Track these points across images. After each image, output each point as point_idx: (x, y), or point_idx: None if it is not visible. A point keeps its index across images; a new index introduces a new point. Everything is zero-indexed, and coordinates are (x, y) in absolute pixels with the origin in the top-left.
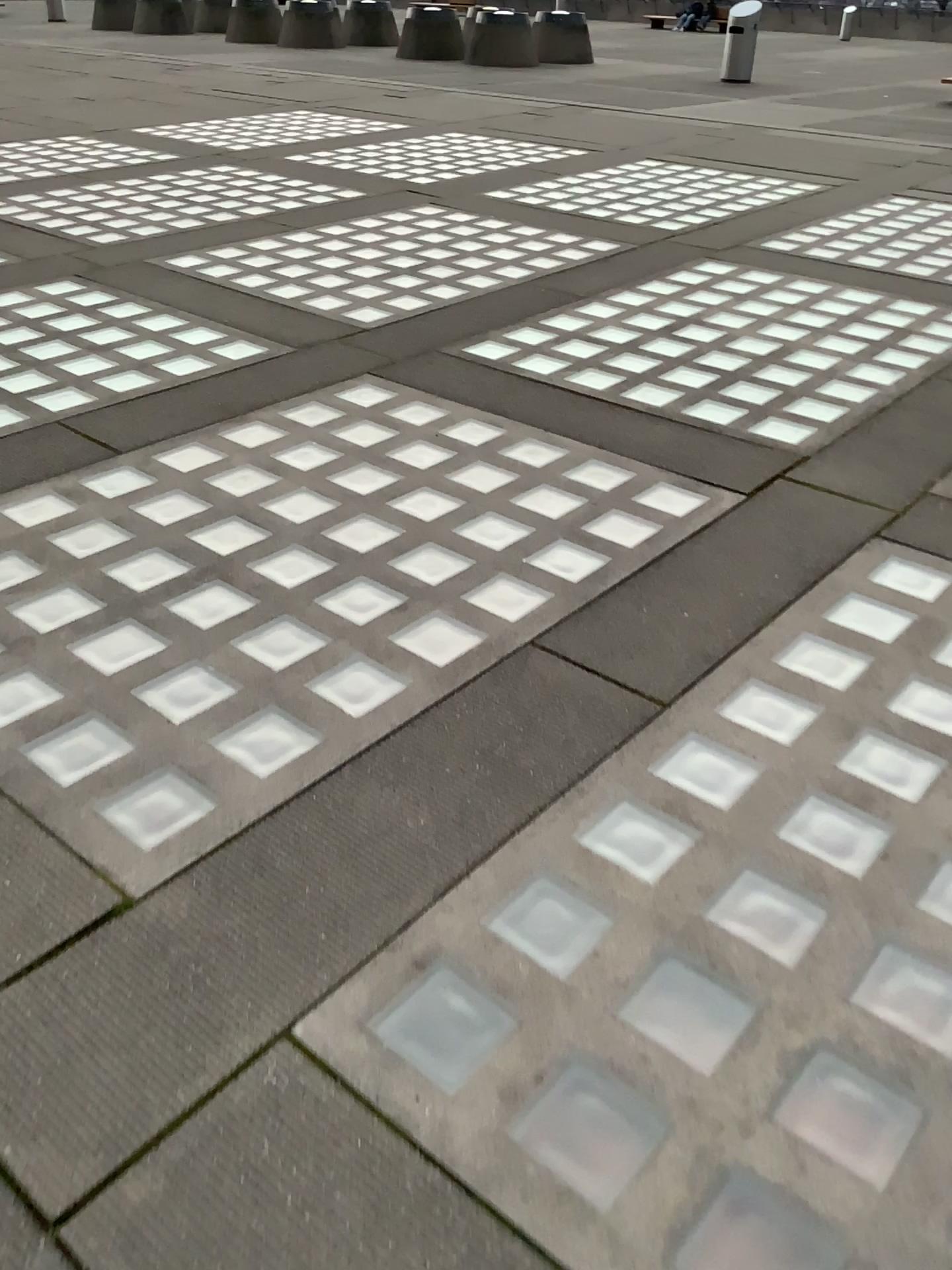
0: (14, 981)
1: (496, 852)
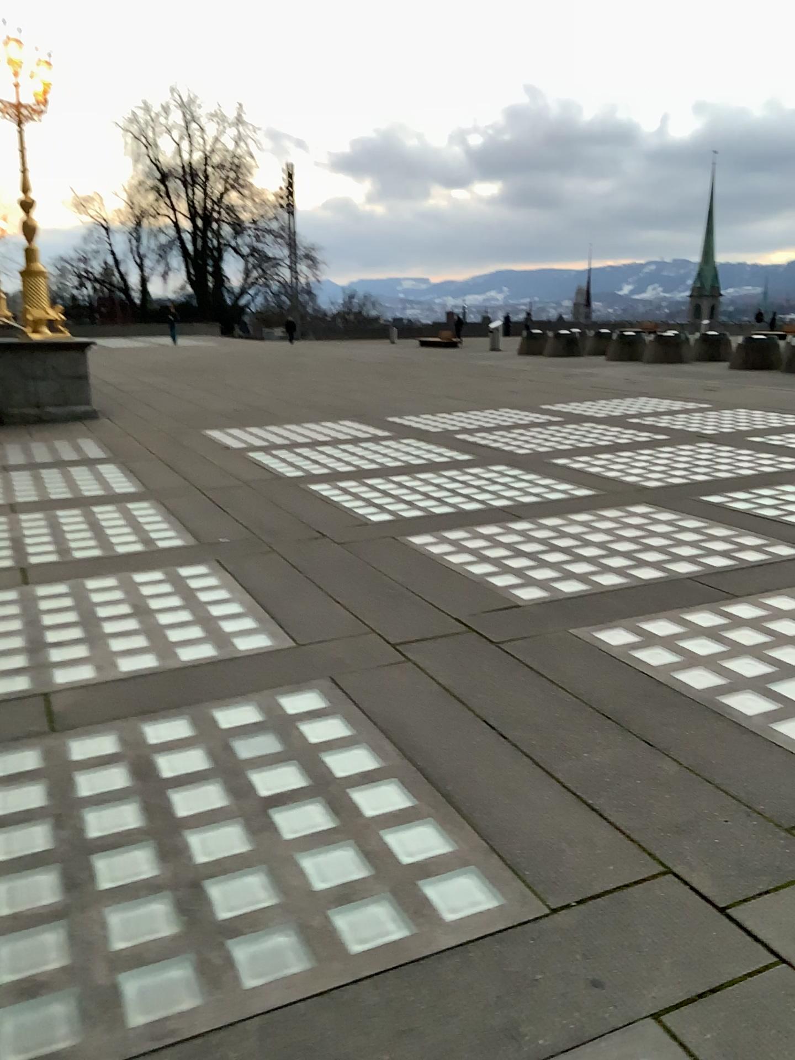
0: (489, 617)
1: (656, 617)
